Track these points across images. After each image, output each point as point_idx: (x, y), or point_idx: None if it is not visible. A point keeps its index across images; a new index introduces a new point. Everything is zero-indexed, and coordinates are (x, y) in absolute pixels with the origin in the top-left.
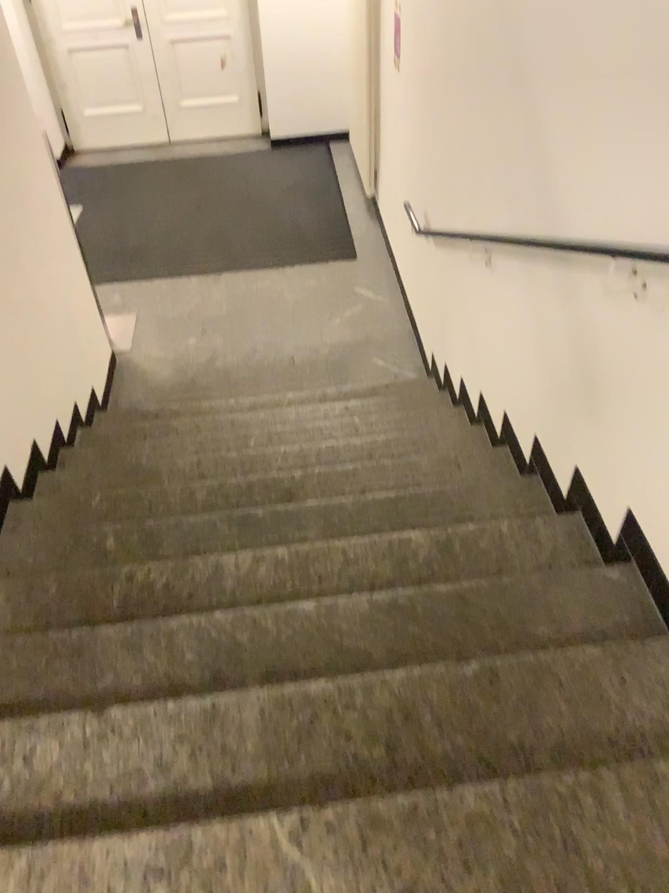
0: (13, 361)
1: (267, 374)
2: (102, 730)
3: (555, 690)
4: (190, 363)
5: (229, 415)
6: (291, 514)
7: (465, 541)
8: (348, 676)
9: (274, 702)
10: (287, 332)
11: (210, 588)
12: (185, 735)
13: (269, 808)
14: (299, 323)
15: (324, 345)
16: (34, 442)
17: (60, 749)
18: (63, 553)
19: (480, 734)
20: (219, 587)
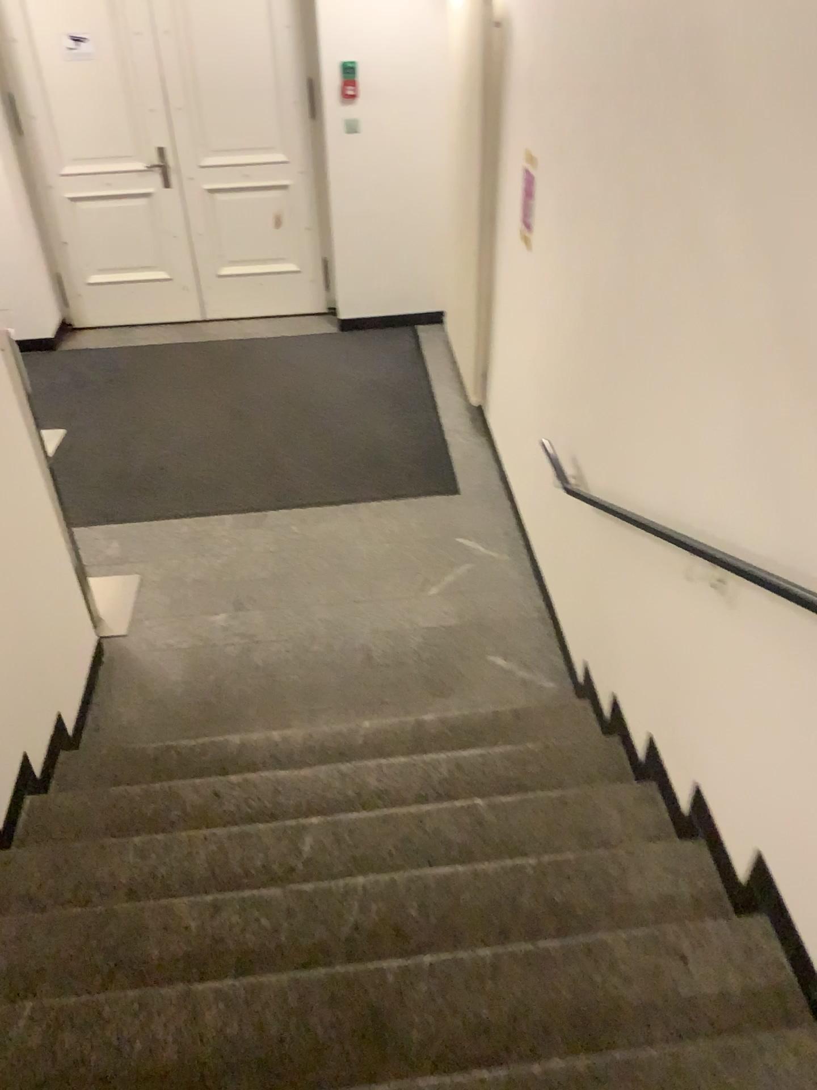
0: None
1: (330, 684)
2: None
3: None
4: (214, 661)
5: (271, 773)
6: None
7: None
8: None
9: None
10: (361, 610)
11: None
12: None
13: None
14: (377, 592)
15: (416, 634)
16: None
17: None
18: None
19: None
20: None
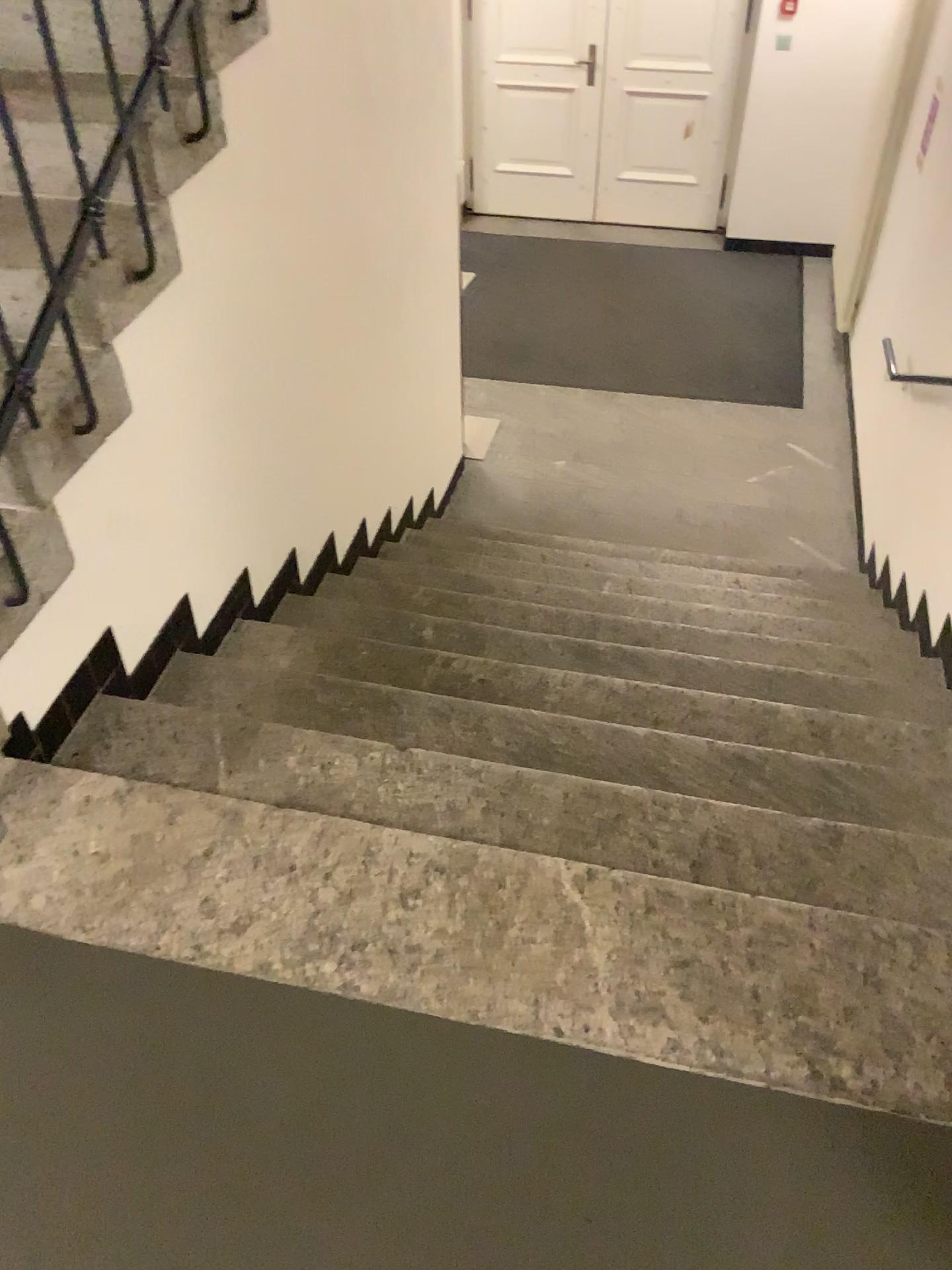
0: (366, 421)
1: (646, 522)
2: (399, 766)
3: (906, 868)
4: (553, 488)
5: (588, 554)
6: (640, 656)
7: (847, 729)
8: (668, 797)
9: (581, 793)
10: (685, 480)
11: (532, 694)
12: (482, 792)
13: (558, 859)
14: (703, 472)
15: (729, 505)
16: (363, 519)
17: (355, 769)
18: (377, 627)
19: (803, 882)
20: (542, 696)
